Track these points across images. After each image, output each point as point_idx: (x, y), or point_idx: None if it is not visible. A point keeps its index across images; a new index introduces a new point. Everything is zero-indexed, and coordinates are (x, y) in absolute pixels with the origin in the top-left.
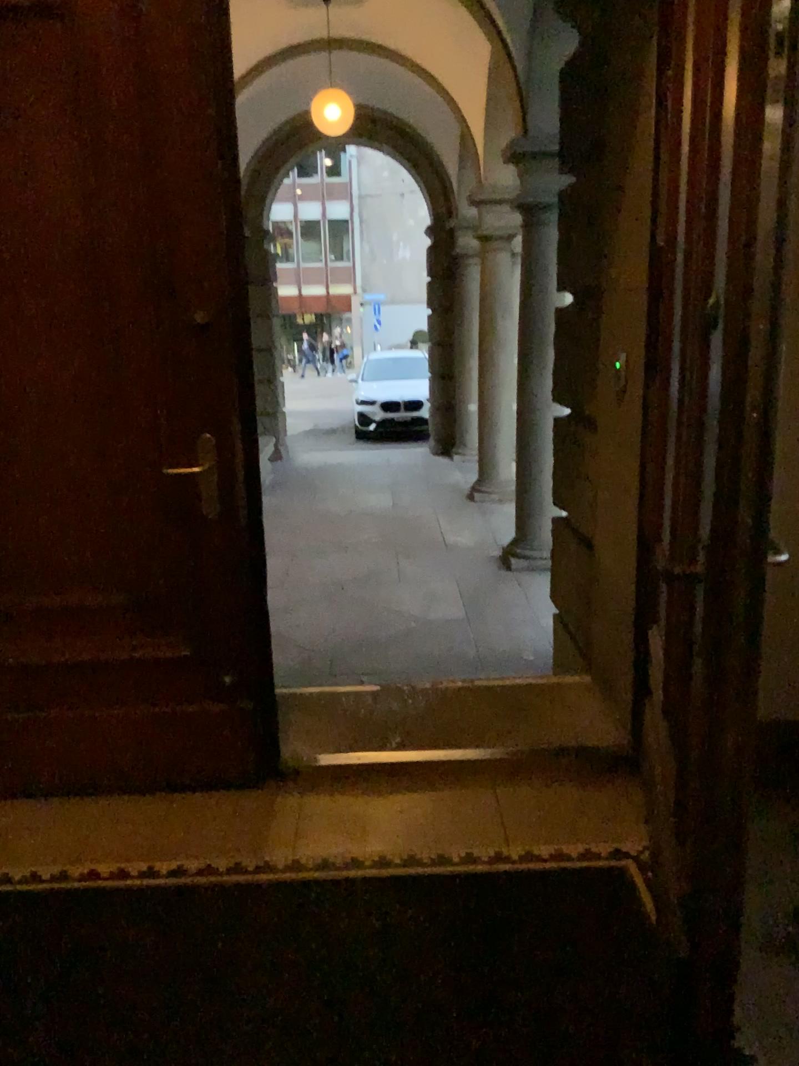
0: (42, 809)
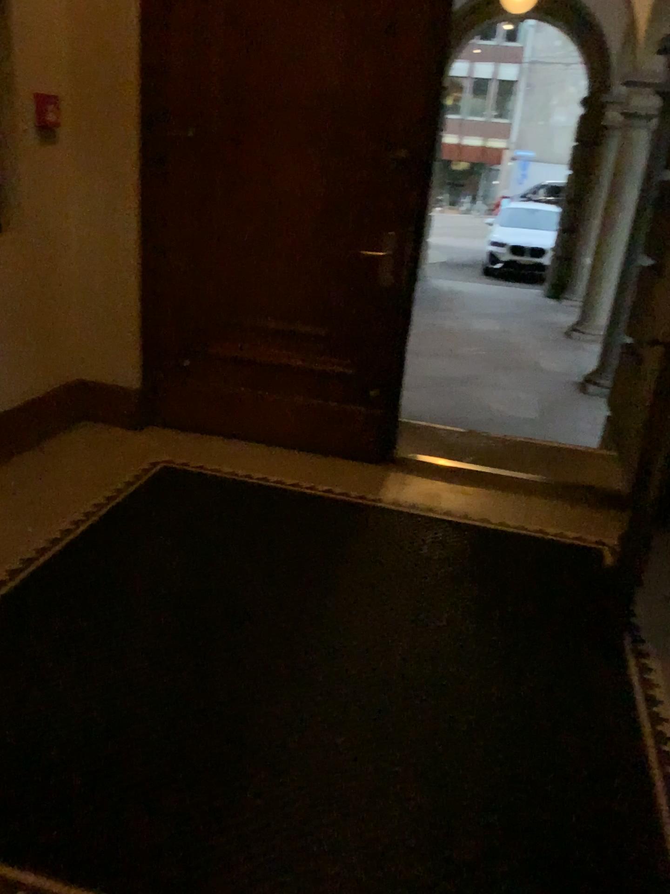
0: (254, 451)
